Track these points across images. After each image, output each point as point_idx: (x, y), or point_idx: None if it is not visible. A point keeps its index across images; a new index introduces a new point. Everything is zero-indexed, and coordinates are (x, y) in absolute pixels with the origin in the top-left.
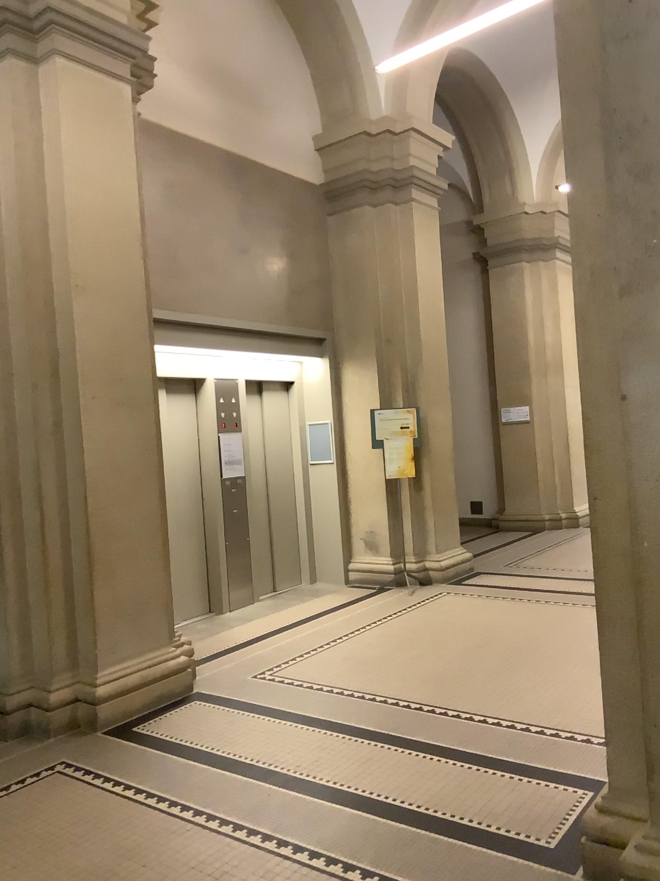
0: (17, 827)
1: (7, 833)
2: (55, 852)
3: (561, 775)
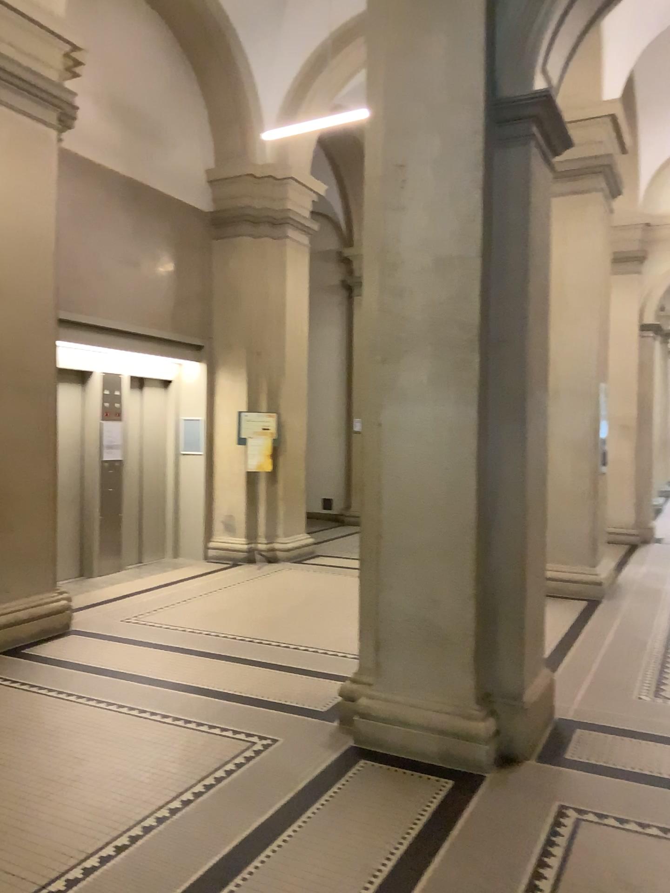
0: None
1: None
2: None
3: (341, 676)
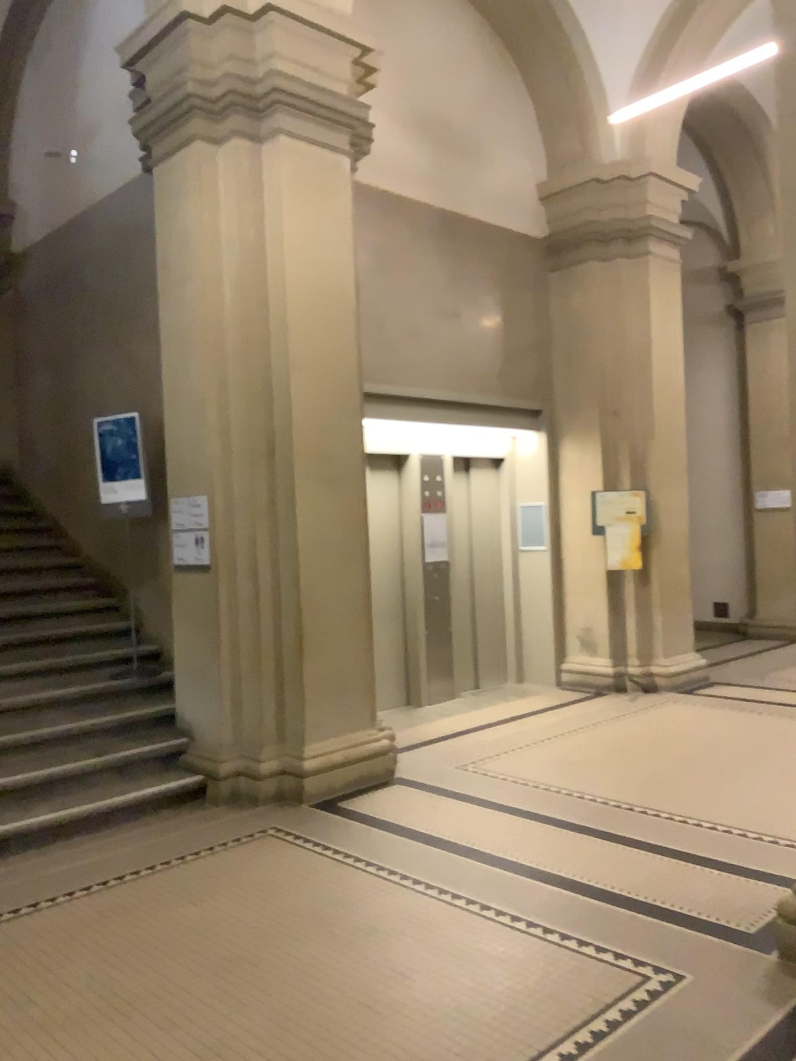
0: (239, 873)
1: (231, 876)
2: (276, 895)
3: (772, 876)
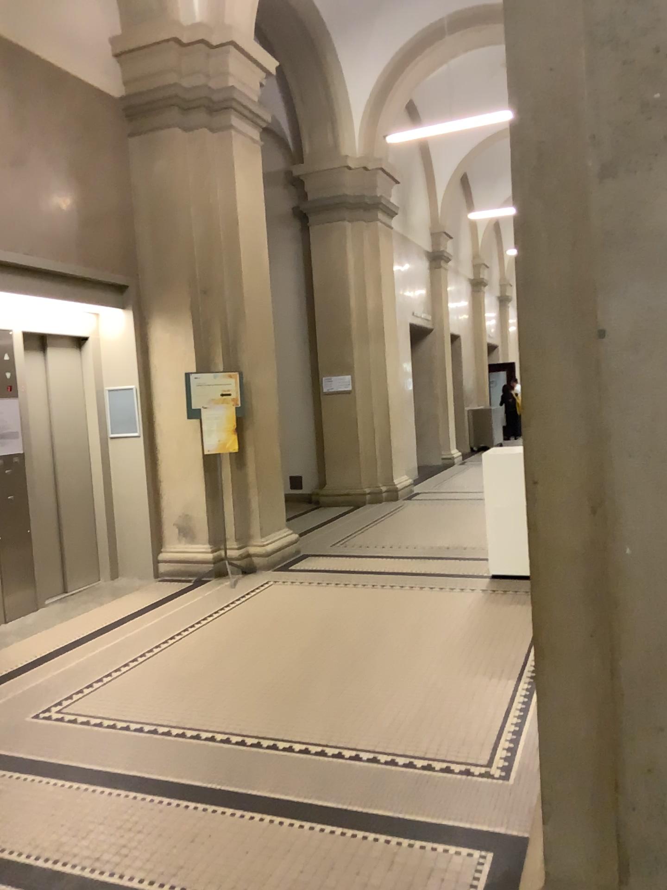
0: None
1: None
2: None
3: (451, 832)
